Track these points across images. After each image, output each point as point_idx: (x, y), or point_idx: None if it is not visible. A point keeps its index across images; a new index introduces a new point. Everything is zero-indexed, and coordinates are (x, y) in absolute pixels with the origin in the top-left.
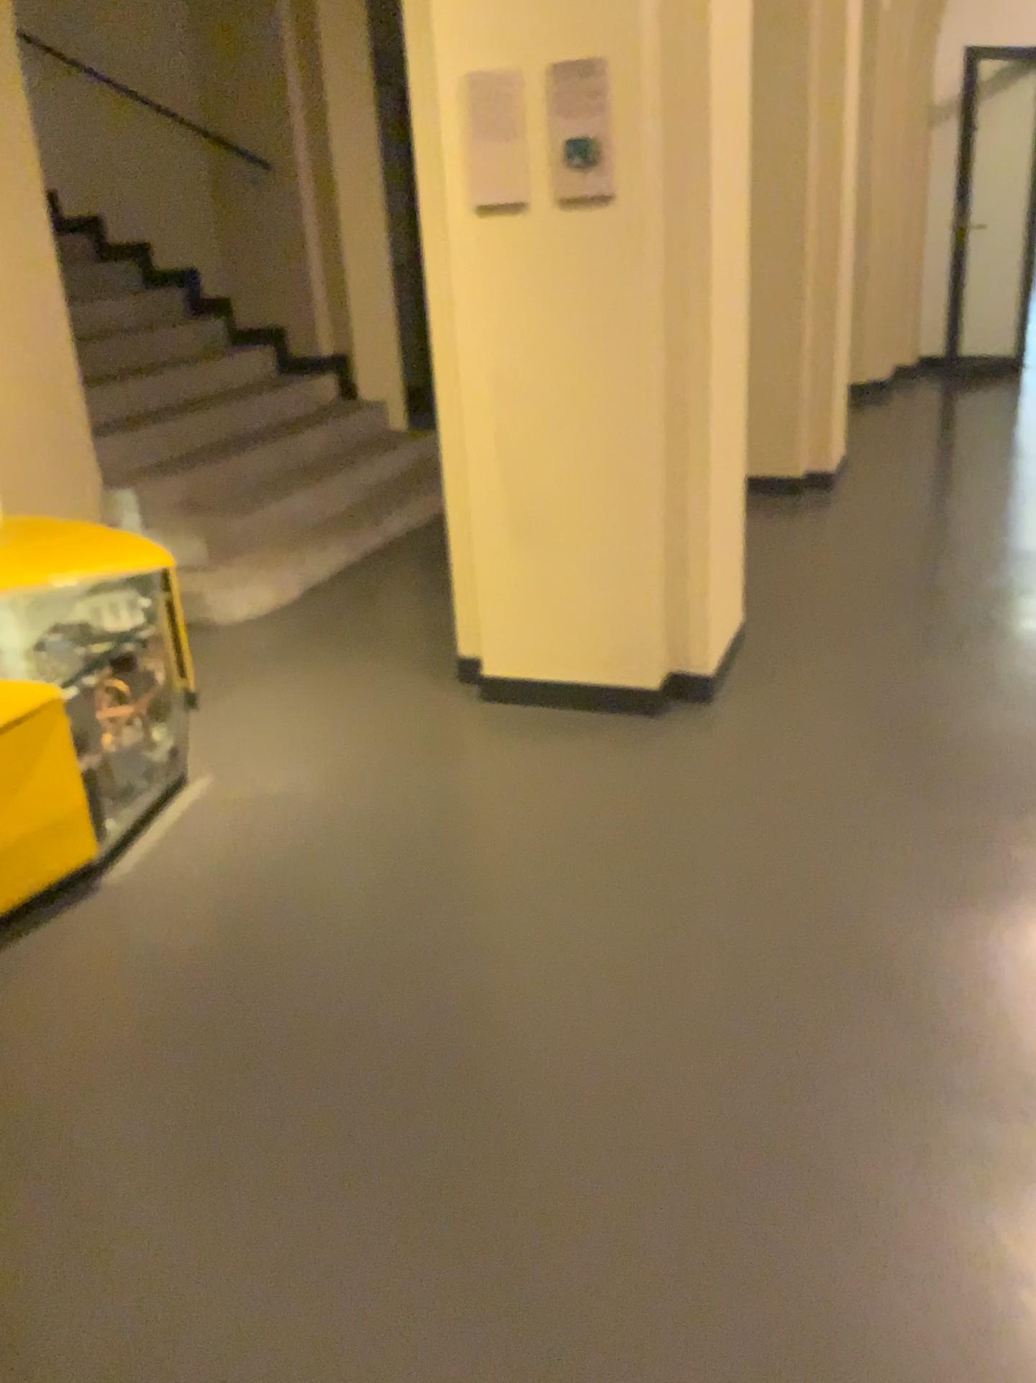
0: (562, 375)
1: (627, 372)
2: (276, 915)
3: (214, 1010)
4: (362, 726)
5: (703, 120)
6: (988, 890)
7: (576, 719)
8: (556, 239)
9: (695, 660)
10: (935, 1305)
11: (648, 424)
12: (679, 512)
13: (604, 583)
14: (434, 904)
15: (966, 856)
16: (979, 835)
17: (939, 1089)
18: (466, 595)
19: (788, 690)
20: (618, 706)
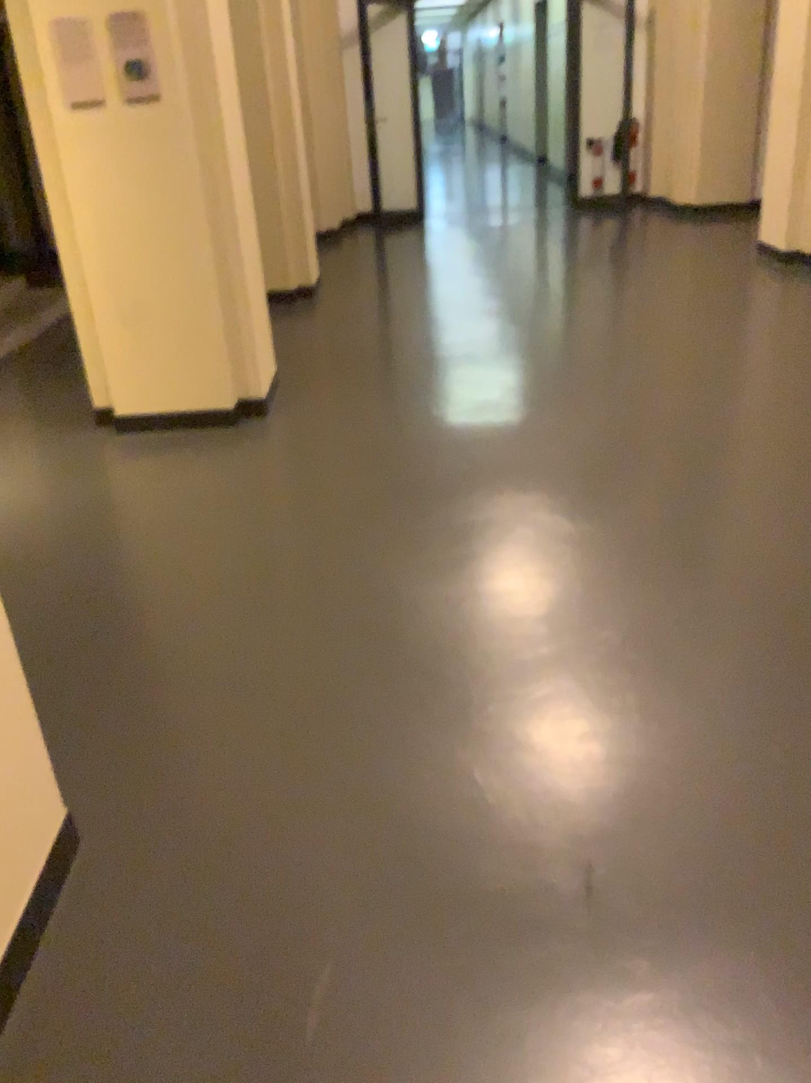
0: (144, 211)
1: (185, 207)
2: (27, 549)
3: (8, 594)
4: (40, 456)
5: (208, 49)
6: (429, 472)
7: (182, 433)
8: (128, 124)
9: (251, 388)
10: (419, 611)
11: (203, 239)
12: (228, 295)
13: (188, 343)
14: (126, 528)
15: (416, 460)
16: (422, 451)
17: (413, 545)
18: (95, 364)
19: (308, 403)
20: (208, 422)
